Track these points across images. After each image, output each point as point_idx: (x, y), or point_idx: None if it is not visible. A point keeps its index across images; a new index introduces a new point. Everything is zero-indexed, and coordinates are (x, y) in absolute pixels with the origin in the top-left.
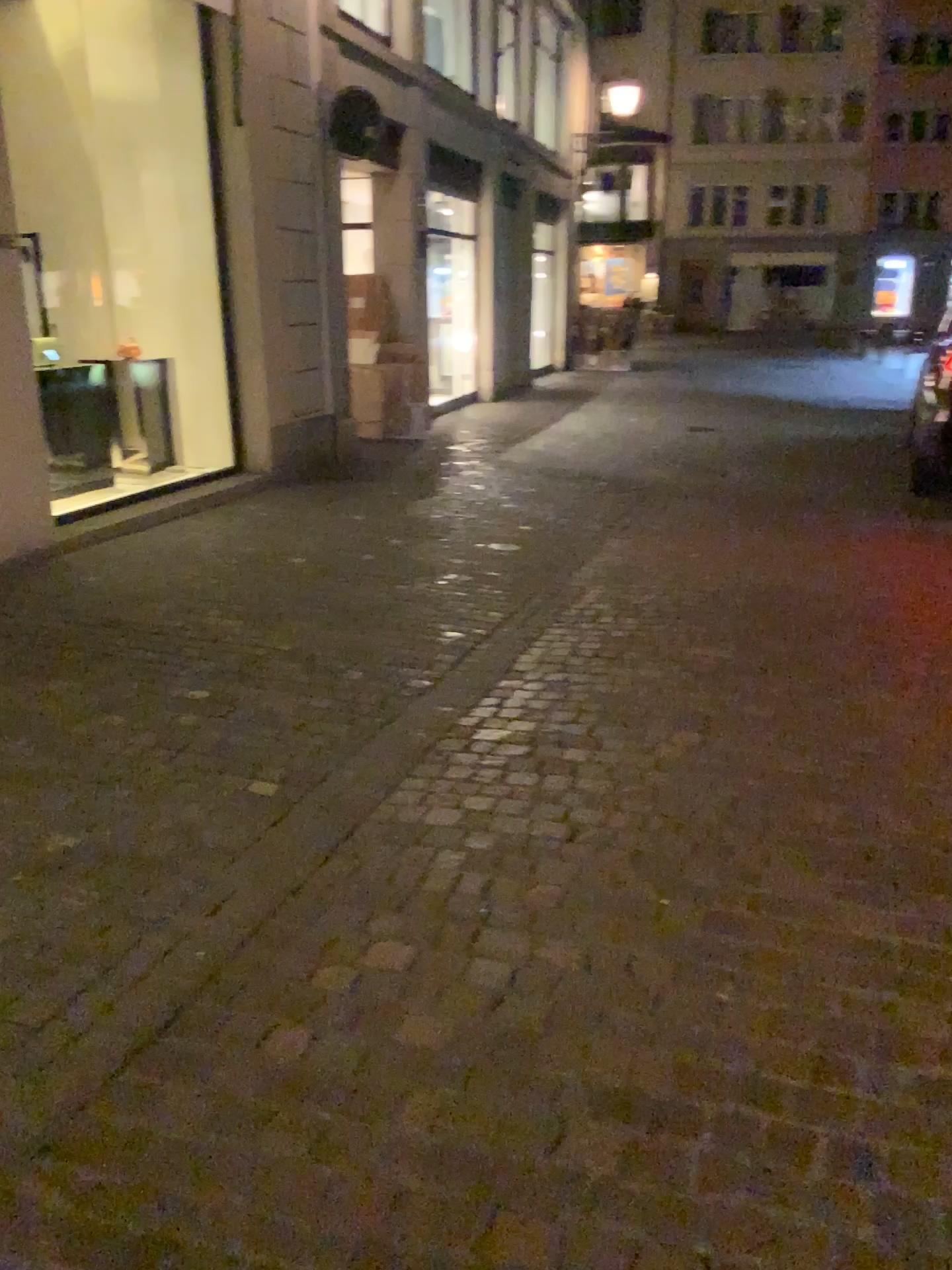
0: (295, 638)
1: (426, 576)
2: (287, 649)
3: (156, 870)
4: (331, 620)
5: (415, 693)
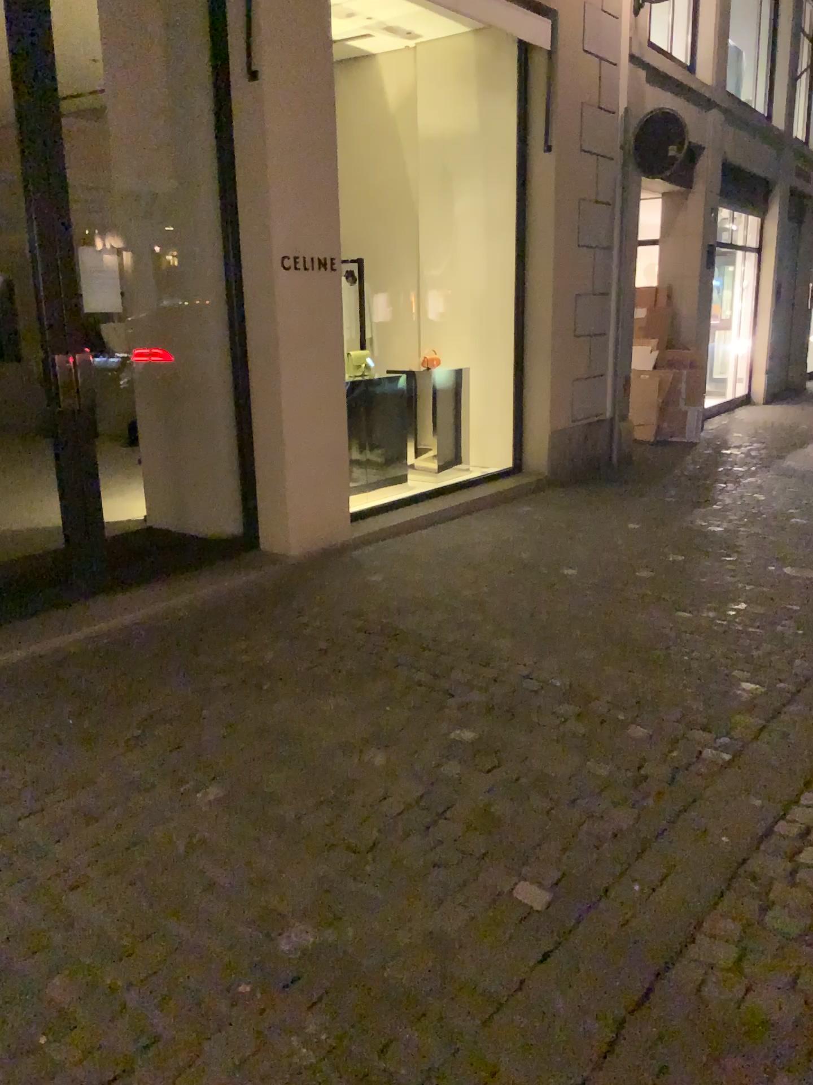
0: (570, 672)
1: (713, 605)
2: (561, 685)
3: (396, 1015)
4: (610, 652)
5: (713, 770)
